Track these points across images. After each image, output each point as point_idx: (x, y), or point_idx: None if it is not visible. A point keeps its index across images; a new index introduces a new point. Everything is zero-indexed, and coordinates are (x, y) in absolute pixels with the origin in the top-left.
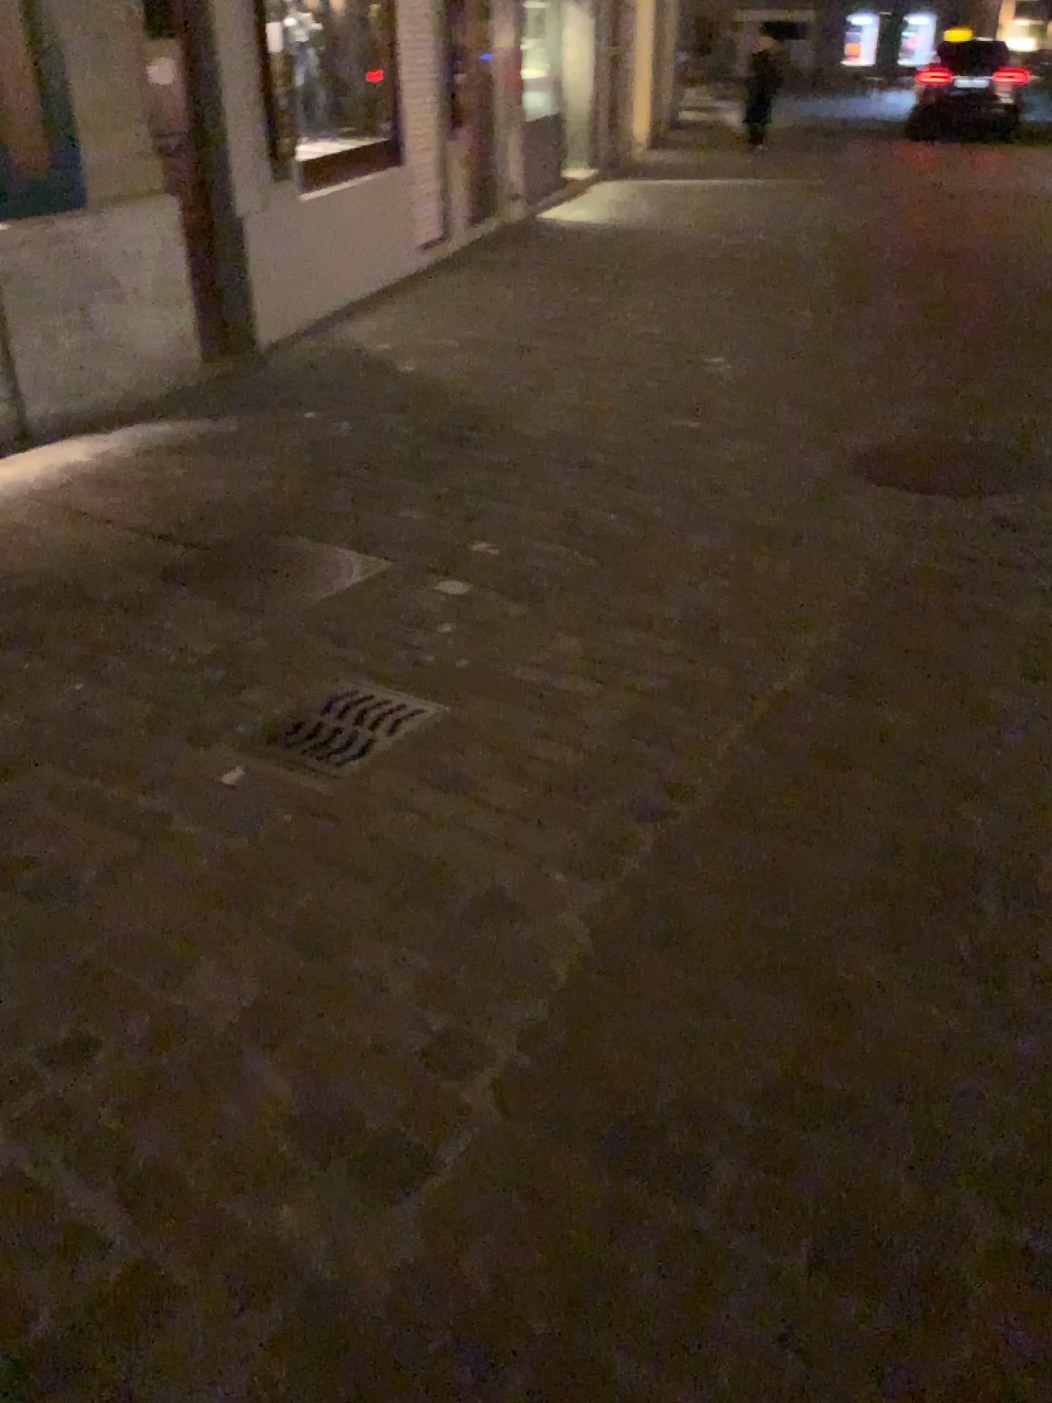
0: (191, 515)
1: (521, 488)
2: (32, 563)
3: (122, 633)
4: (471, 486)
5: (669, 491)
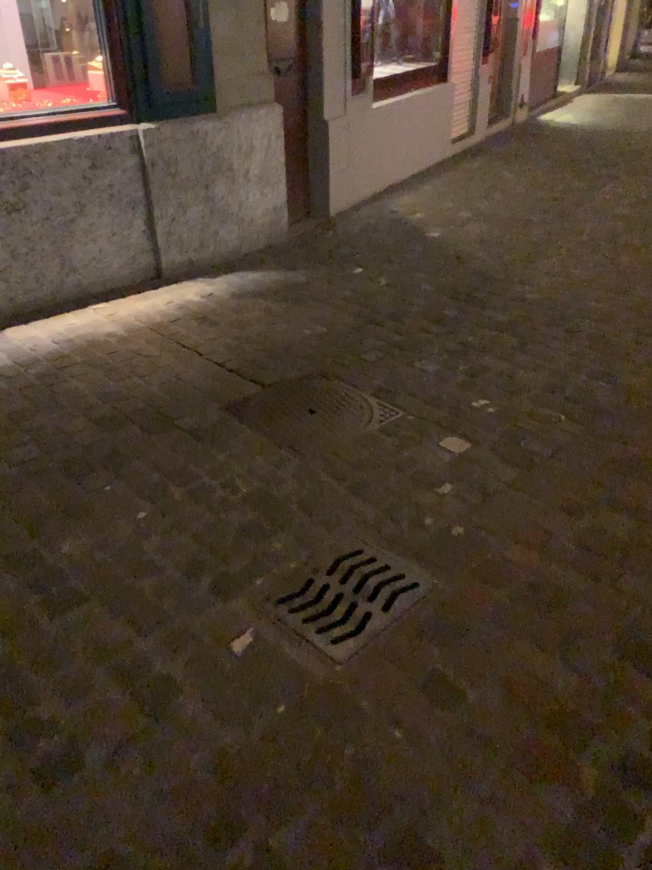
0: (258, 355)
1: (518, 352)
2: (135, 388)
3: (183, 466)
4: (477, 346)
5: (645, 367)
